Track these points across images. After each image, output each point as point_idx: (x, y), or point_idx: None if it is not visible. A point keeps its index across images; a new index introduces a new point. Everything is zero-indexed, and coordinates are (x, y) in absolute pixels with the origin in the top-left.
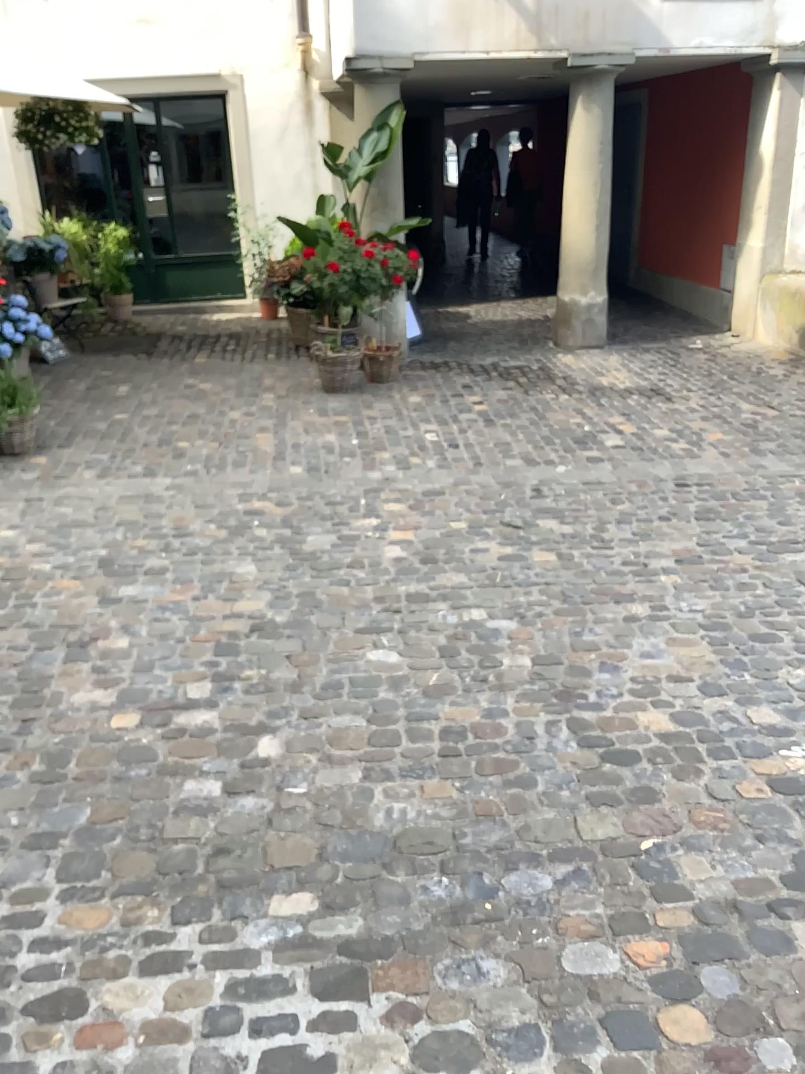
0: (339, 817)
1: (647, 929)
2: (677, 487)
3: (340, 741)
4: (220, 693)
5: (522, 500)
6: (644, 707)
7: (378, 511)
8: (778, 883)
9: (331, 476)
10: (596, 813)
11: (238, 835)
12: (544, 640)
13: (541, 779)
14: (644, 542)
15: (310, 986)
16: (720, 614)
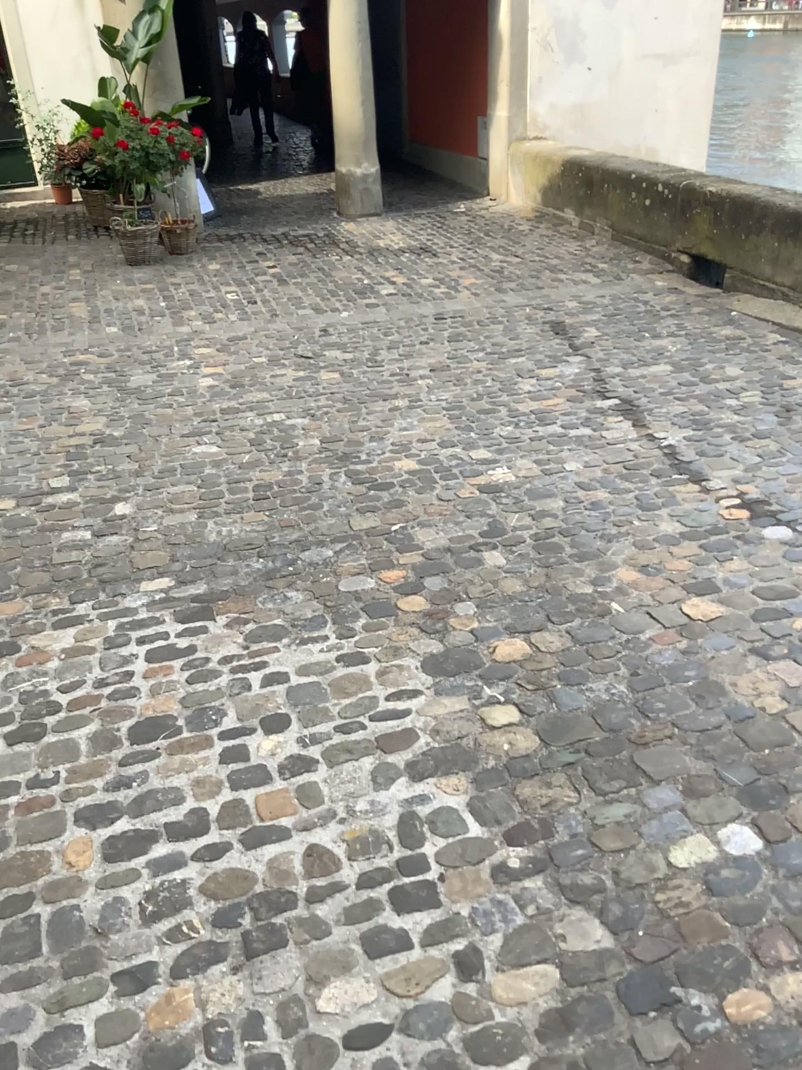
0: (182, 536)
1: (393, 563)
2: (436, 319)
3: (177, 497)
4: (78, 480)
5: (311, 337)
6: (400, 456)
7: (190, 354)
8: (478, 533)
9: (145, 331)
10: (363, 514)
11: (109, 553)
12: (328, 425)
13: (326, 502)
14: (407, 358)
15: (174, 614)
16: (459, 398)
